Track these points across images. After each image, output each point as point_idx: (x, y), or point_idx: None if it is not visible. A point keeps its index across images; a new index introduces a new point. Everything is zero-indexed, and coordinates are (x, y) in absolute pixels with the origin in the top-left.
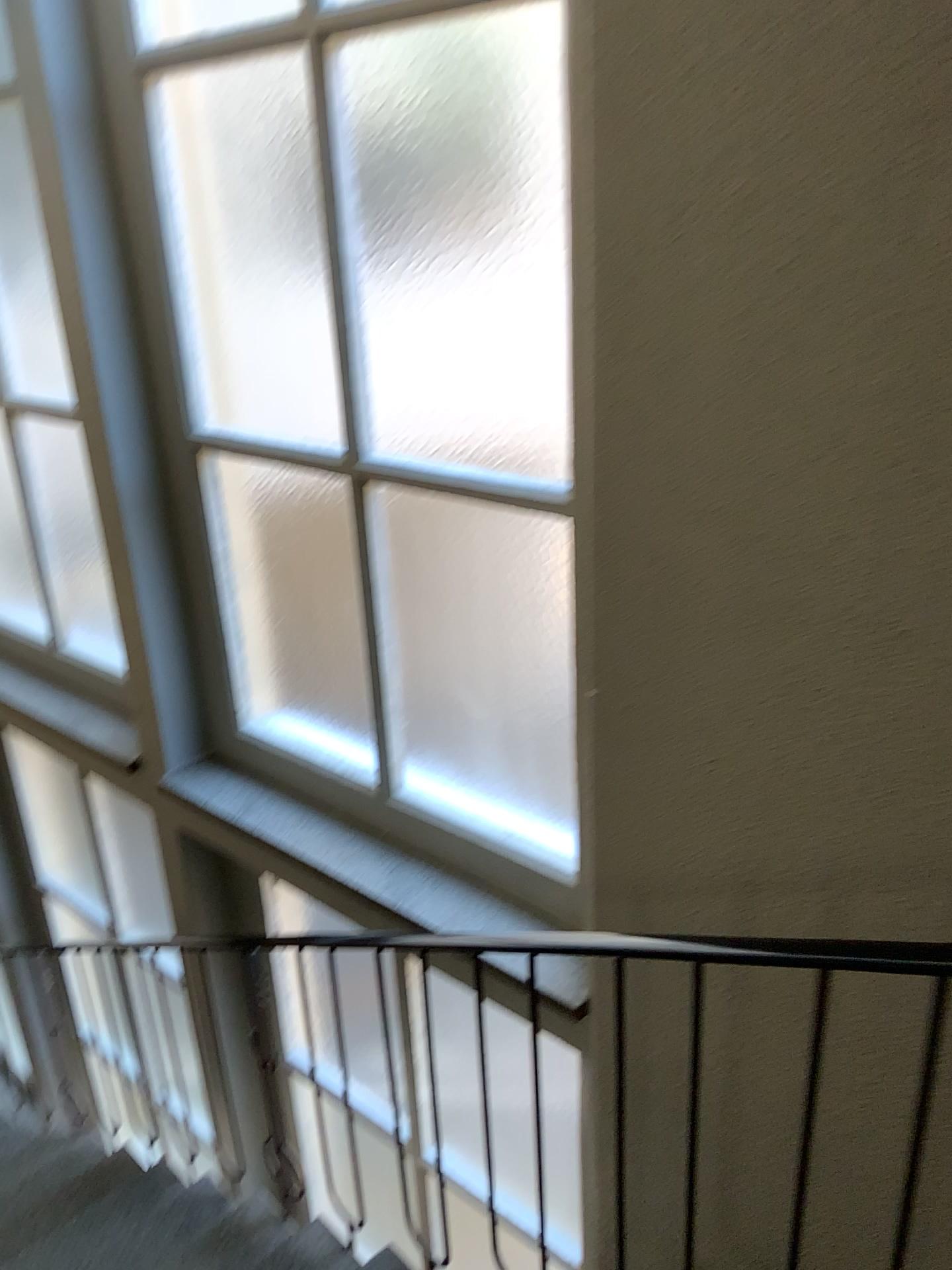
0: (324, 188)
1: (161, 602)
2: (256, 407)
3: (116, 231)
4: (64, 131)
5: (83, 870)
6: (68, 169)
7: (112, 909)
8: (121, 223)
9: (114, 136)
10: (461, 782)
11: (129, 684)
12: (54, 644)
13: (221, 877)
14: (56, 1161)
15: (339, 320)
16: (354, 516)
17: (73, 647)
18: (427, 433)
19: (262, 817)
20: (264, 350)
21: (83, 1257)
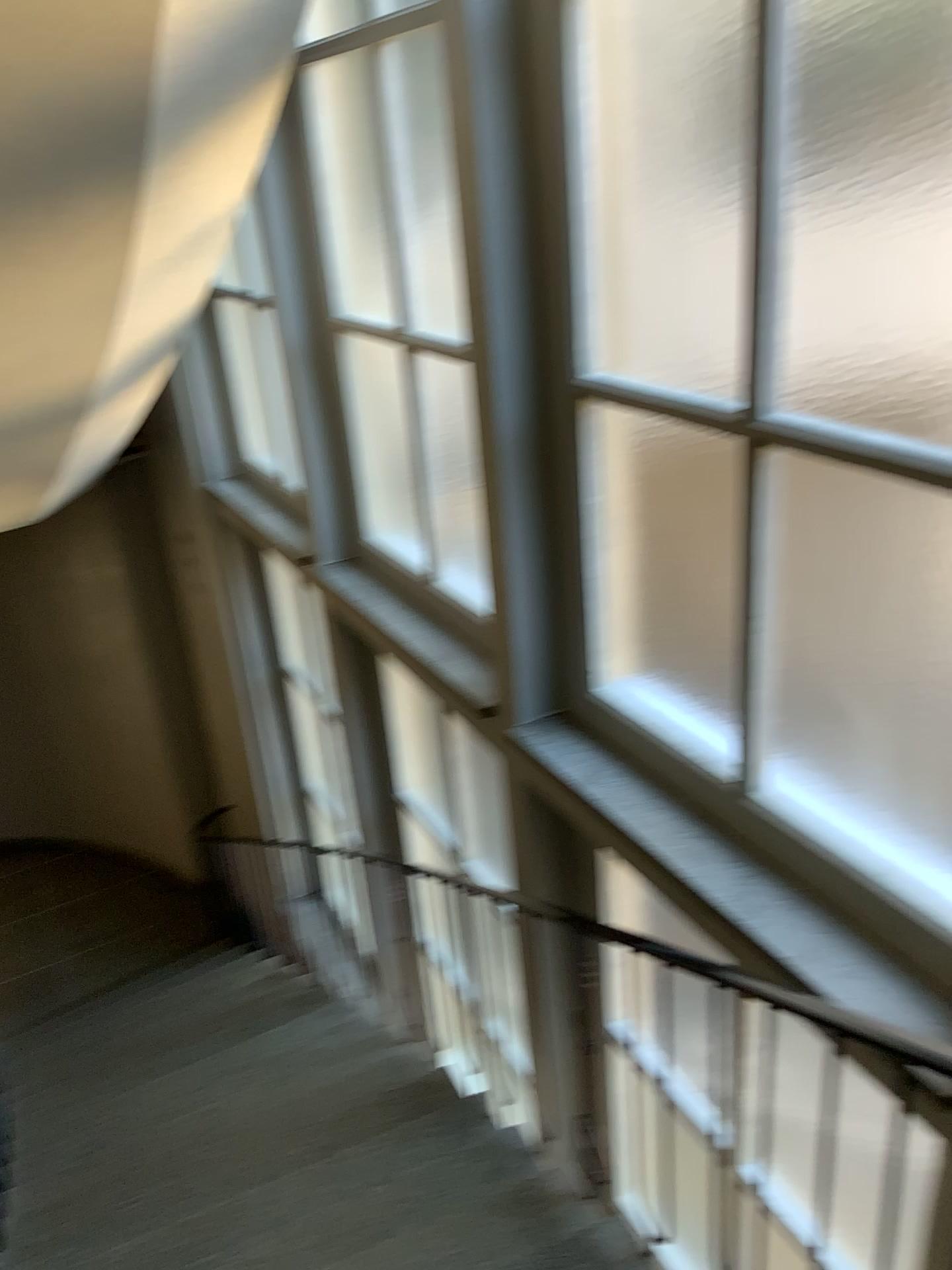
0: (756, 98)
1: (530, 550)
2: (650, 349)
3: (523, 156)
4: (481, 51)
5: (435, 794)
6: (481, 92)
7: (458, 835)
8: (528, 148)
9: (530, 52)
10: (835, 788)
11: (491, 629)
12: (428, 575)
13: (562, 834)
14: (386, 1061)
15: (756, 254)
16: (746, 480)
17: (444, 580)
18: (847, 391)
19: (610, 787)
20: (666, 287)
21: (398, 1170)
